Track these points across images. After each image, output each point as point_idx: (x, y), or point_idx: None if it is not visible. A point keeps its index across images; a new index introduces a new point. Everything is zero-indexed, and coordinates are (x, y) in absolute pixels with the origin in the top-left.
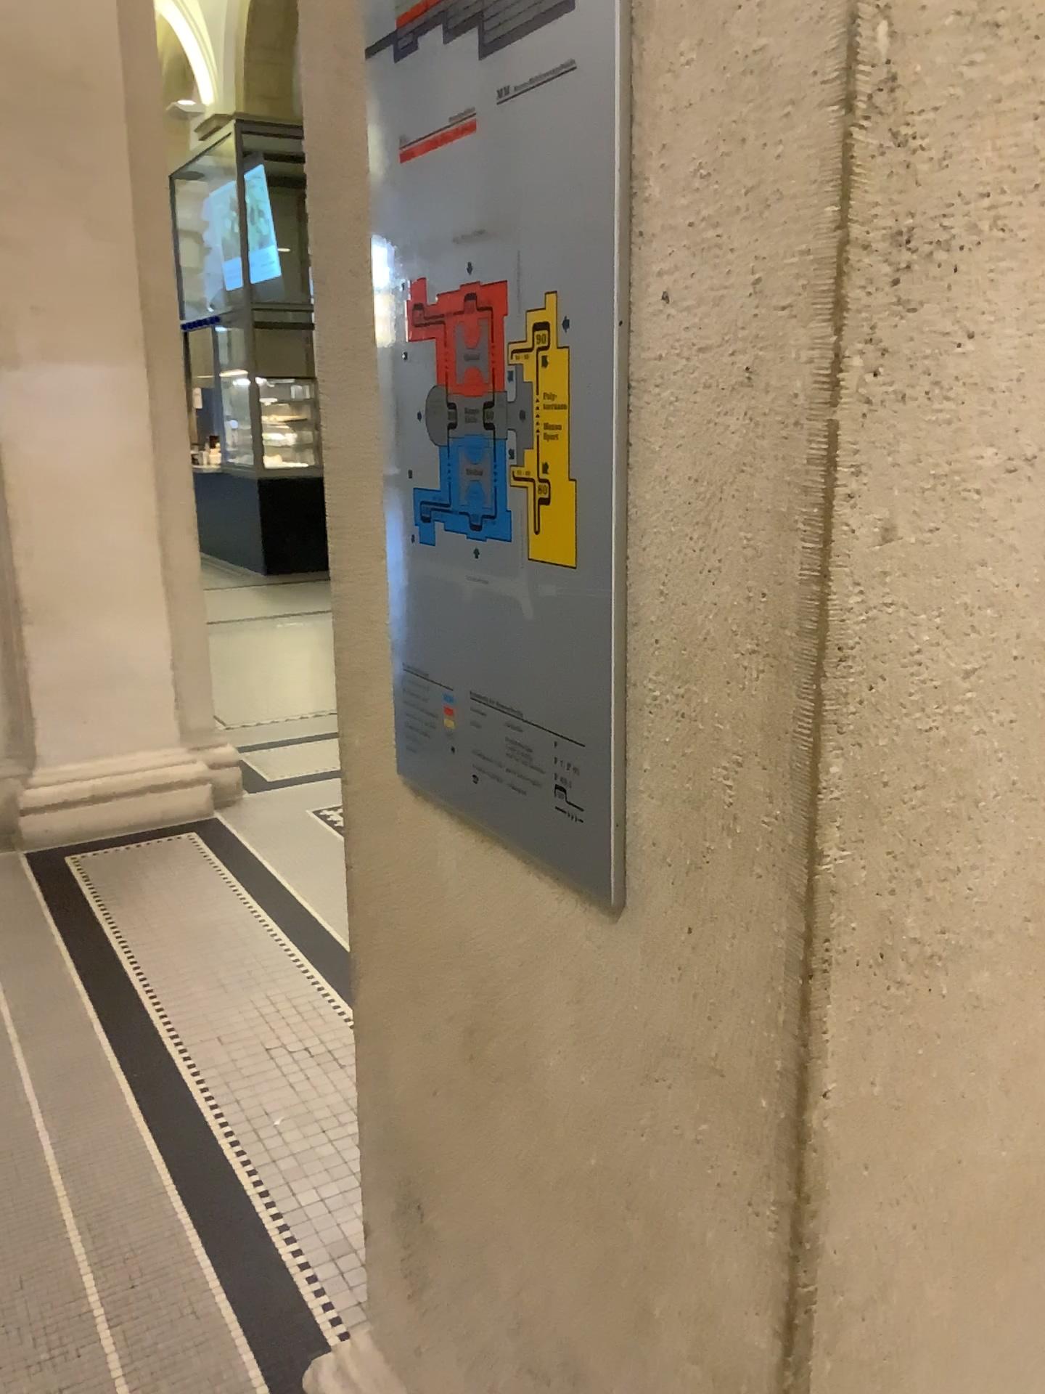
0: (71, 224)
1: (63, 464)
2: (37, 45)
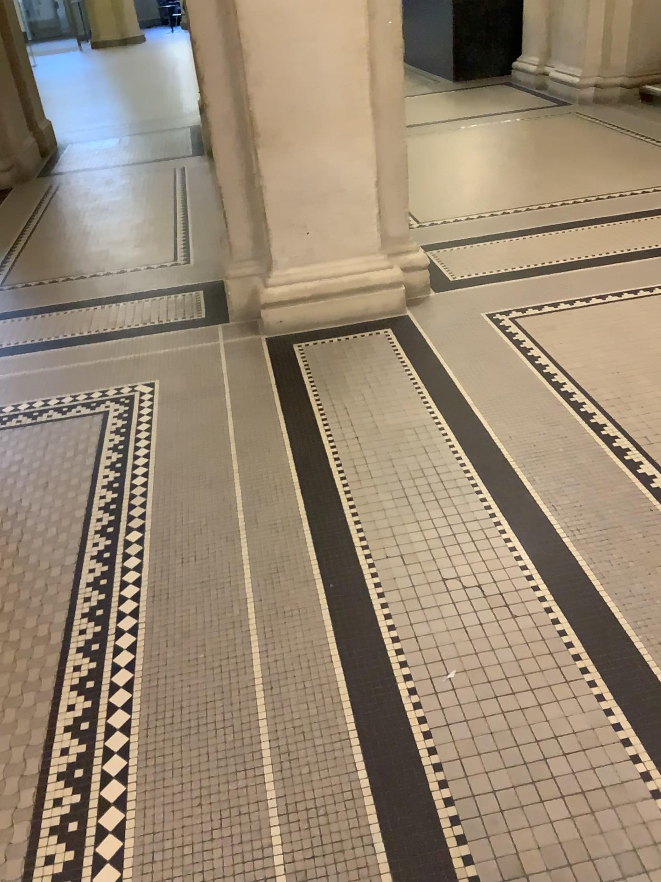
0: None
1: None
2: None
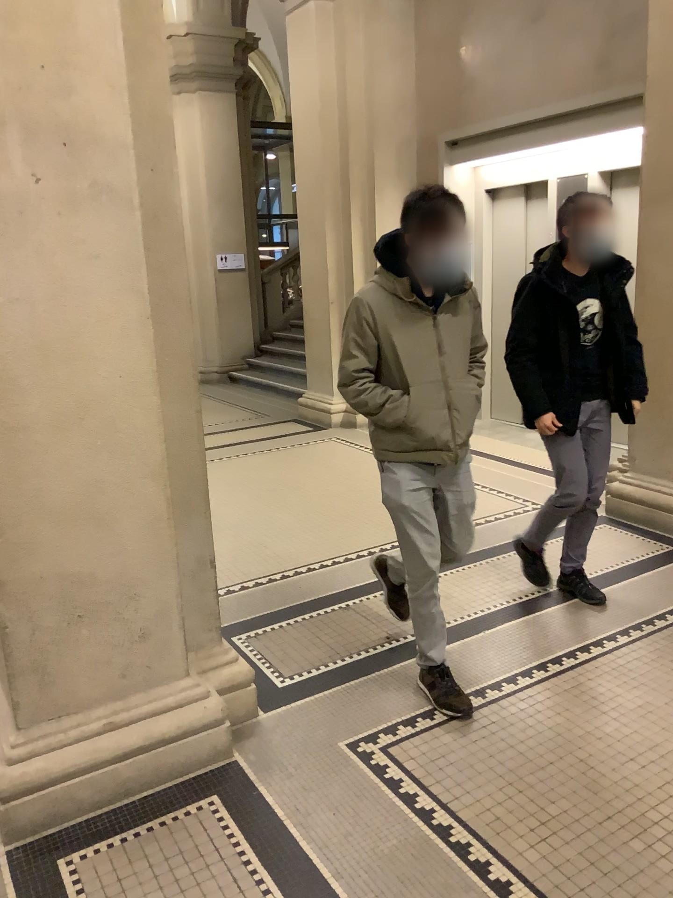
0: None
1: None
2: None
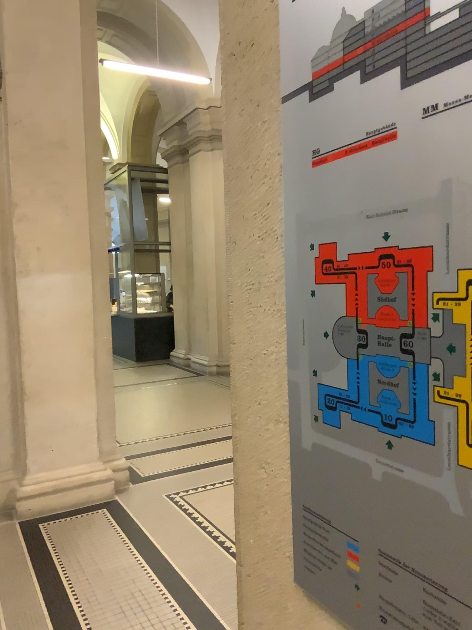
0: (61, 210)
1: (50, 323)
2: (49, 131)
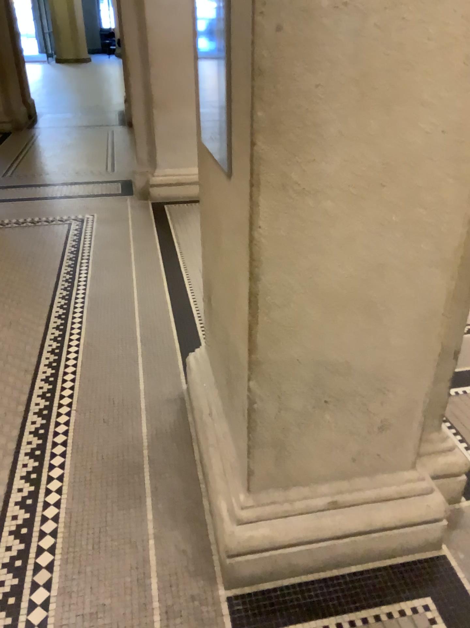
0: None
1: (169, 38)
2: None
